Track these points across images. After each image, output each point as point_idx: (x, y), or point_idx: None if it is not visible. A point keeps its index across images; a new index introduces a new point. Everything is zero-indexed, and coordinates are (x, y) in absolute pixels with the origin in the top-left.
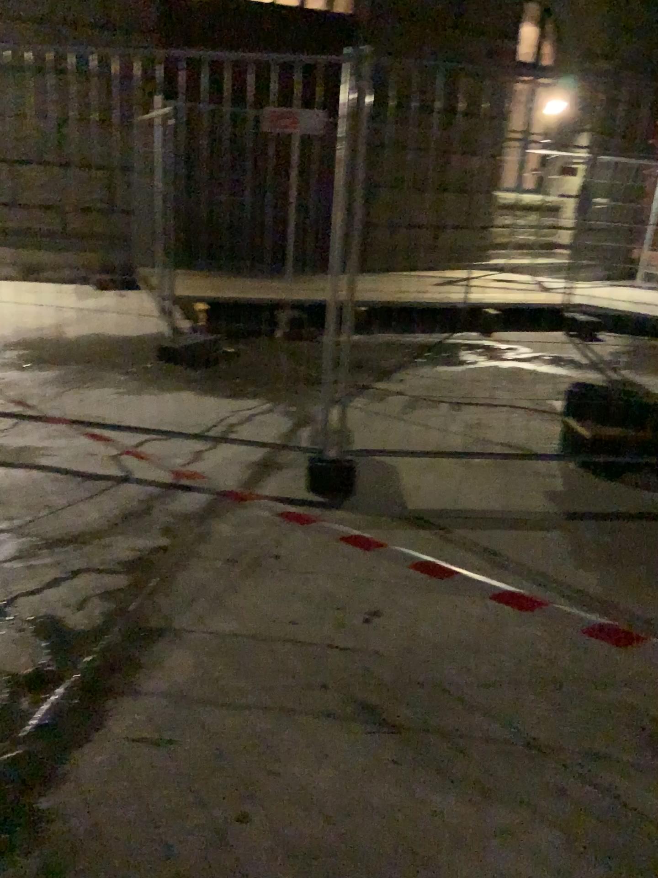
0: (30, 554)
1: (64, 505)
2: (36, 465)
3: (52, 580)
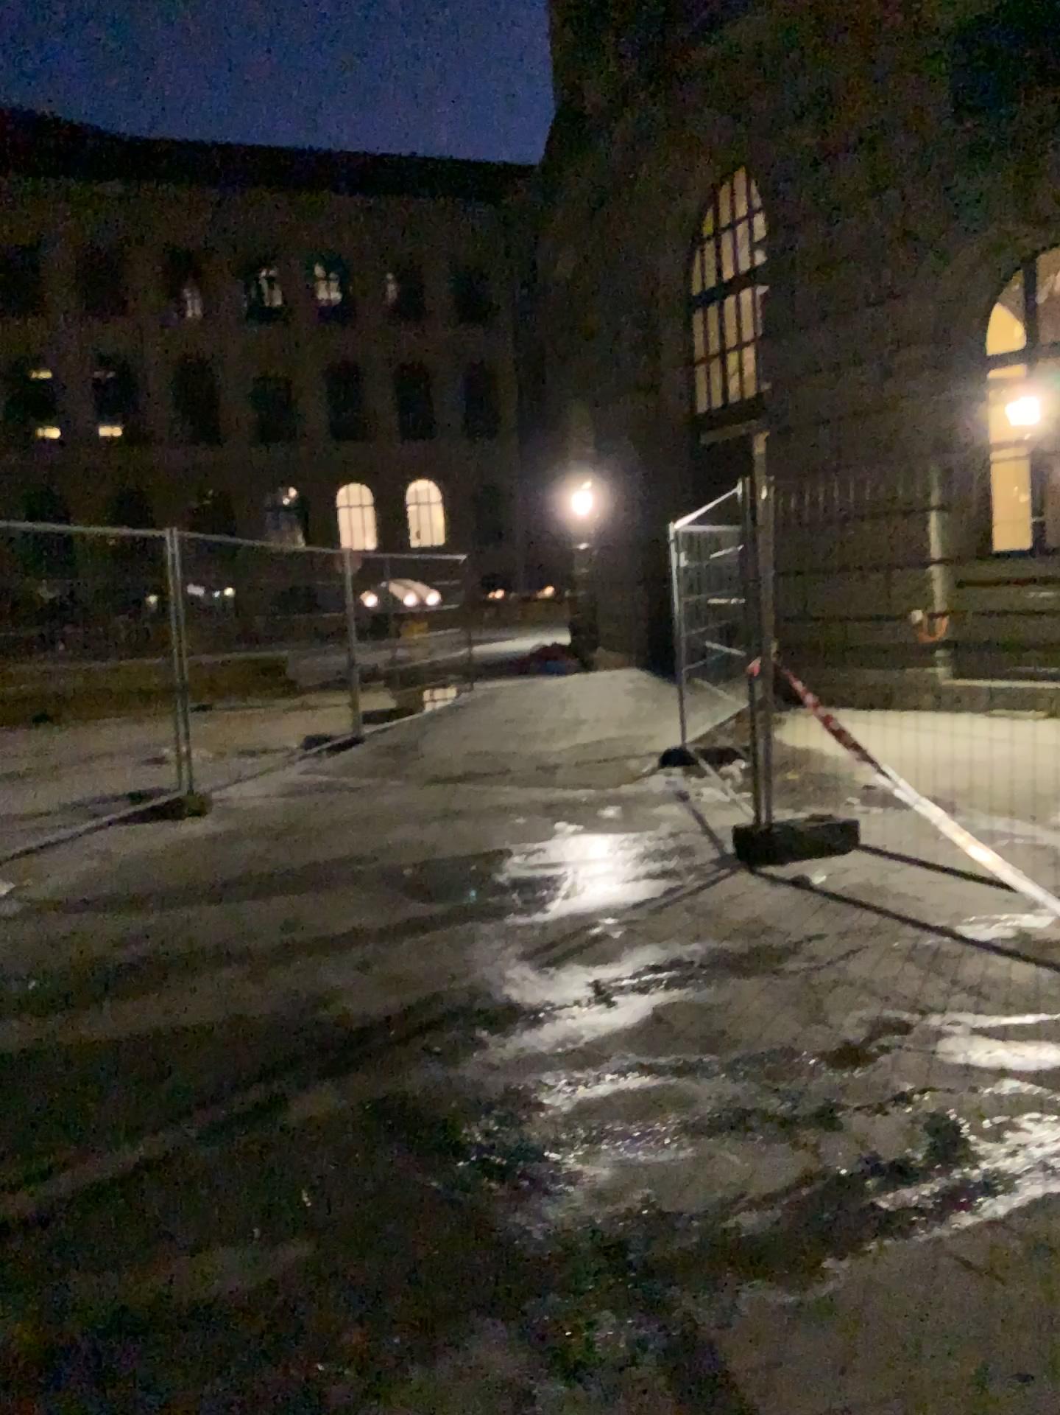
0: (960, 1028)
1: (1038, 990)
2: (1036, 940)
3: (963, 1058)
